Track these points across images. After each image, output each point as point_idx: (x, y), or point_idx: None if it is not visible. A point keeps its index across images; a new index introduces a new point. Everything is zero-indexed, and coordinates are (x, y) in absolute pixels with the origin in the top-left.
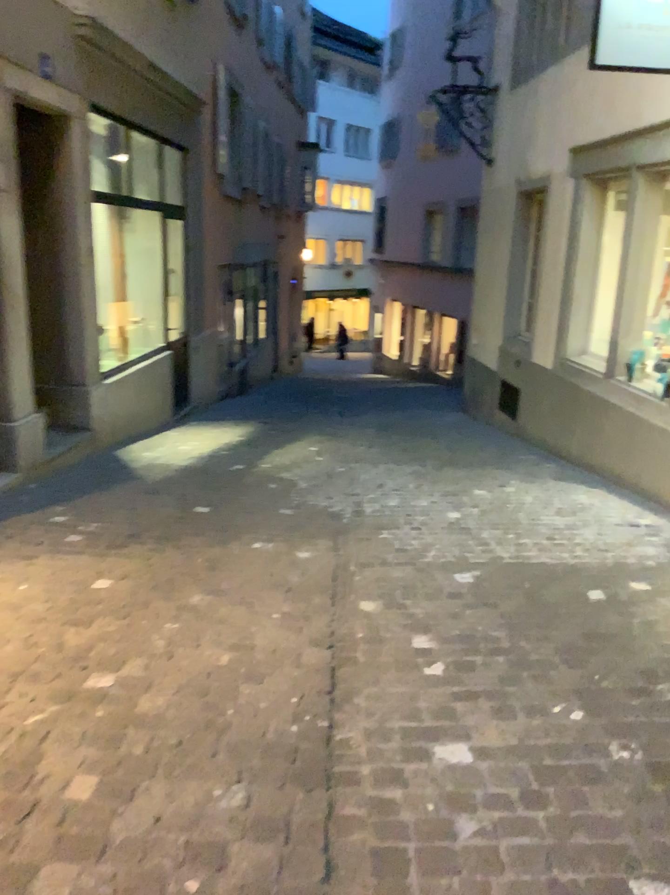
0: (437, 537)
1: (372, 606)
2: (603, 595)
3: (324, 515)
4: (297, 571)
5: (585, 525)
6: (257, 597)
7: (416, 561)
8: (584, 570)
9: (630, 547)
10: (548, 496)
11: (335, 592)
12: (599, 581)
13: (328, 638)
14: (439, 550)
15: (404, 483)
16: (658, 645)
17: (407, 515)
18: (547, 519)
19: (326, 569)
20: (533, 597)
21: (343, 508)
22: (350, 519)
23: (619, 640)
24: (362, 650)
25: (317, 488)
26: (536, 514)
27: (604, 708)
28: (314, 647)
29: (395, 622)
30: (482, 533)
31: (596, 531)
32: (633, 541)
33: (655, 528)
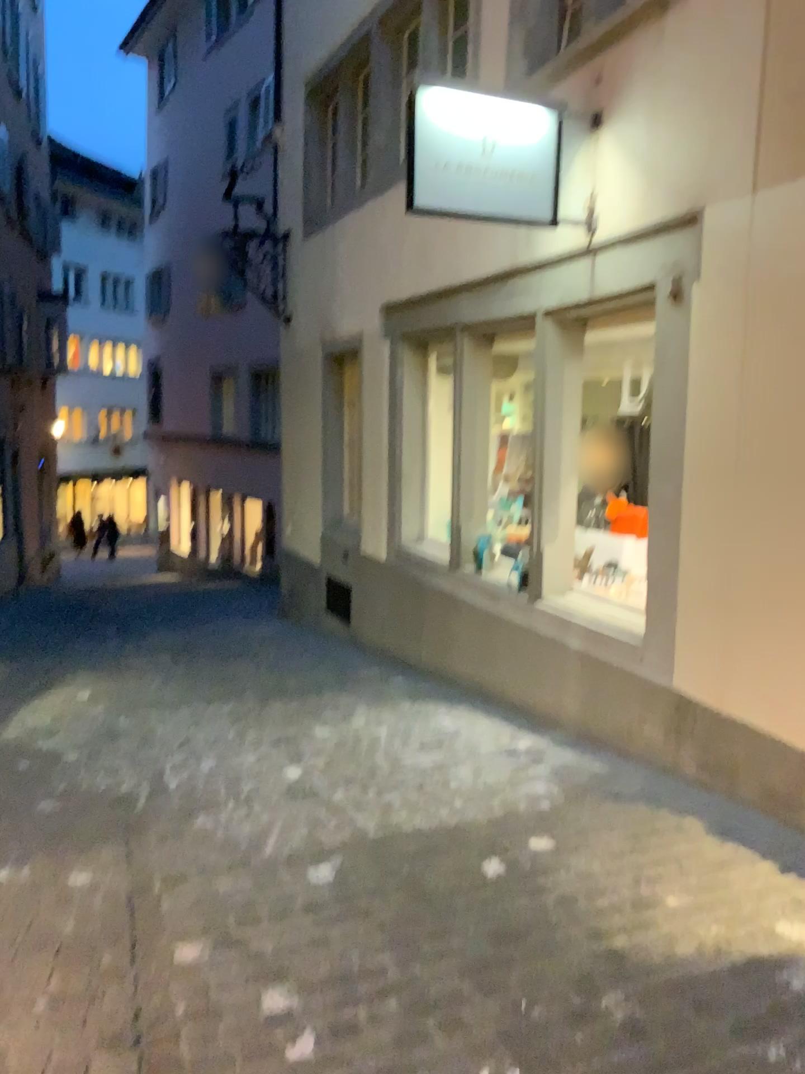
0: (273, 811)
1: (195, 949)
2: (503, 867)
3: (108, 801)
4: (72, 907)
5: (458, 763)
6: (9, 974)
7: (250, 856)
8: (472, 833)
9: (518, 787)
10: (406, 727)
11: (136, 934)
12: (494, 845)
13: (130, 1027)
14: (279, 833)
15: (218, 733)
16: (587, 935)
17: (227, 782)
18: (411, 761)
19: (118, 895)
20: (417, 889)
21: (136, 785)
22: (148, 800)
23: (540, 938)
24: (187, 1039)
25: (95, 757)
26: (396, 756)
27: (547, 1060)
28: (110, 1052)
29: (233, 972)
30: (333, 795)
31: (472, 769)
32: (519, 779)
33: (539, 754)
